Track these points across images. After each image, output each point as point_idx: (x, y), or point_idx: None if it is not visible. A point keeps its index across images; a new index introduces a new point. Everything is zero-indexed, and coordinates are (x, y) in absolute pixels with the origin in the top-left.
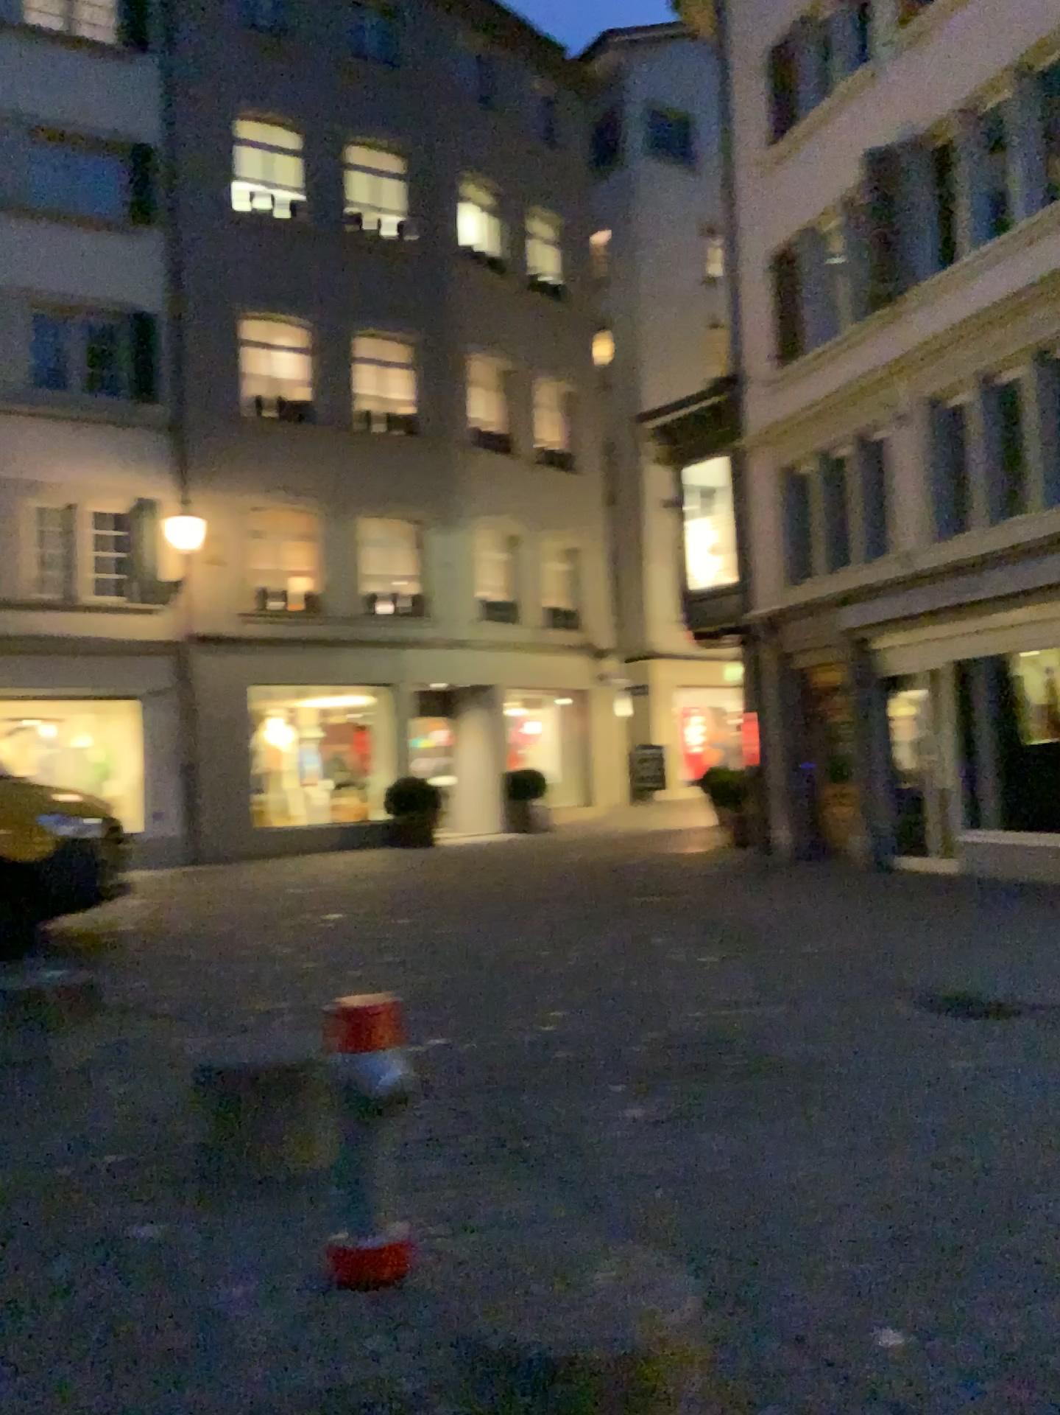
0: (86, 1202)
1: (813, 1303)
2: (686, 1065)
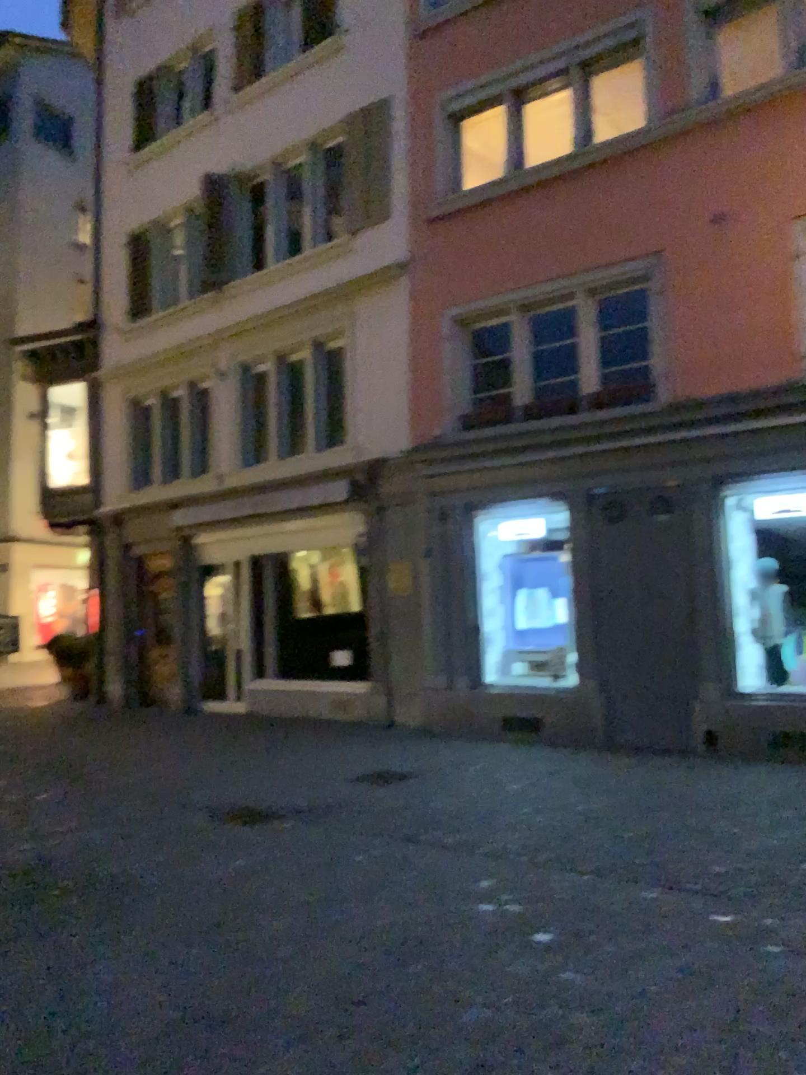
0: None
1: (131, 1066)
2: (29, 883)
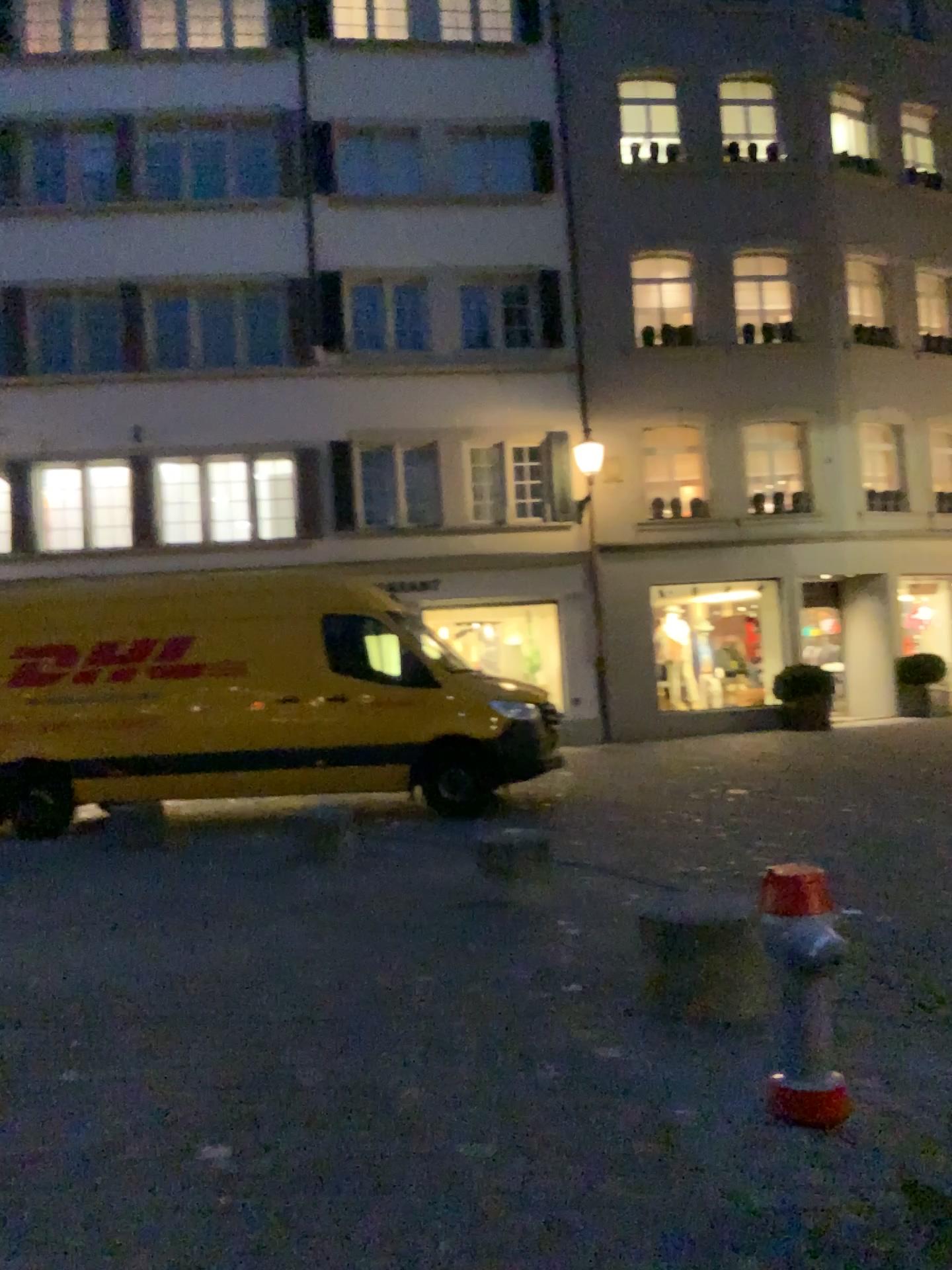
0: (556, 1014)
1: None
2: None
